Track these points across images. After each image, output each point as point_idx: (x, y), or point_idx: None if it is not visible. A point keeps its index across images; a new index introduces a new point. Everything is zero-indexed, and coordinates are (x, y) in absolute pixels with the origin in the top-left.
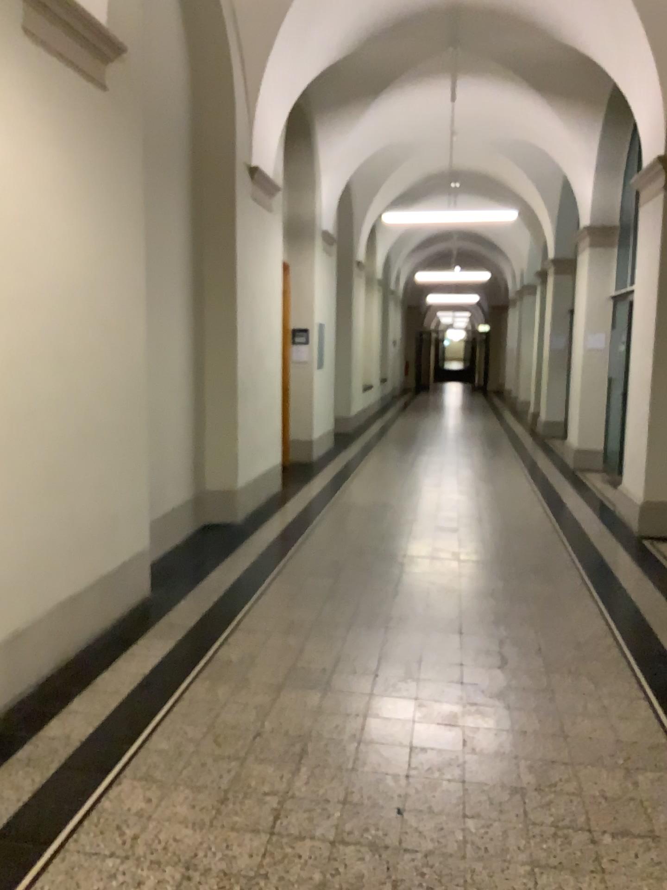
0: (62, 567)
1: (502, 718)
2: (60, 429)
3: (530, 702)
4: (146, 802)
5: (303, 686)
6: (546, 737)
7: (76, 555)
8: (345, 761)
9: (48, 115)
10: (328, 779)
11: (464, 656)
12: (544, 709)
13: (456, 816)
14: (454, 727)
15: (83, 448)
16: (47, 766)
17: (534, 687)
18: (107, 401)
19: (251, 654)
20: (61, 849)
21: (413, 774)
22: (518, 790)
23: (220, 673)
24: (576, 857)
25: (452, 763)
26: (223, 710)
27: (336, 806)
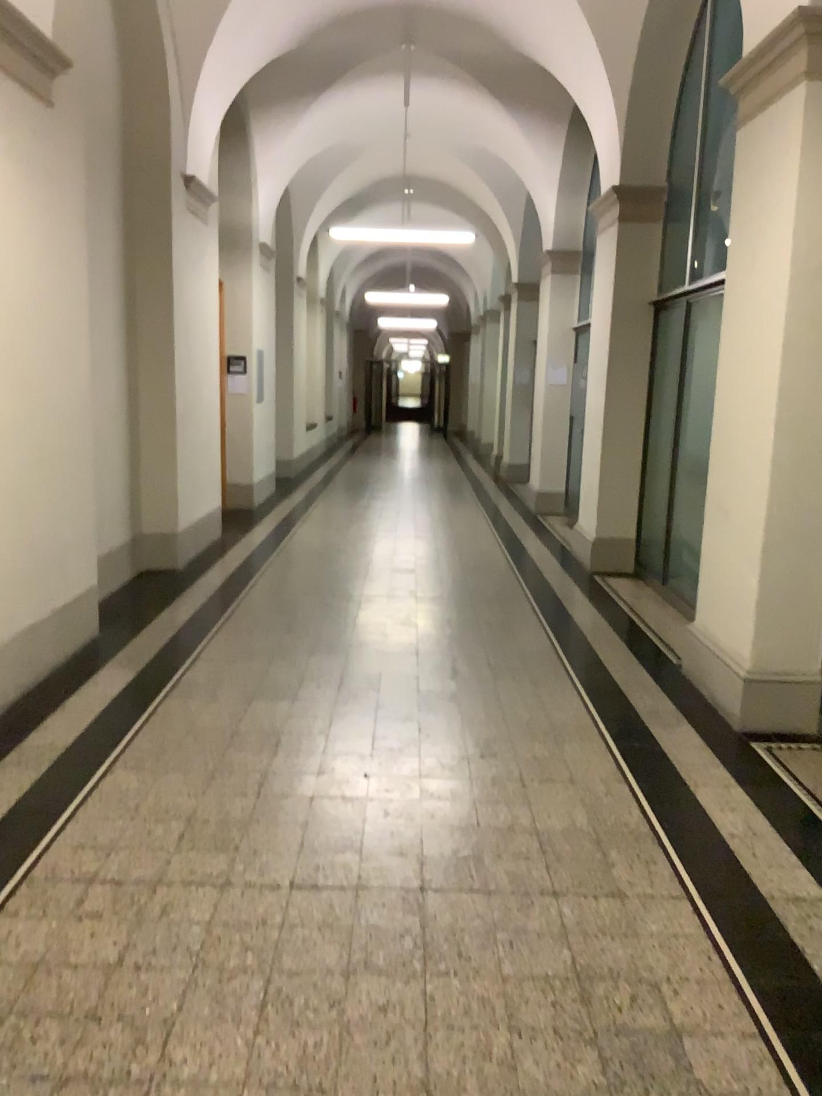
0: (26, 595)
1: (454, 714)
2: (23, 457)
3: (479, 701)
4: (142, 783)
5: (271, 699)
6: (492, 724)
7: (37, 584)
8: (316, 748)
9: (6, 140)
10: (303, 760)
11: (420, 672)
12: (491, 706)
13: (414, 776)
14: (412, 721)
15: (41, 477)
16: (40, 764)
17: (483, 691)
18: (60, 430)
19: (217, 677)
20: (76, 812)
21: (377, 753)
22: (466, 759)
23: (189, 692)
24: (509, 793)
25: (411, 745)
26: (199, 718)
27: (312, 776)
